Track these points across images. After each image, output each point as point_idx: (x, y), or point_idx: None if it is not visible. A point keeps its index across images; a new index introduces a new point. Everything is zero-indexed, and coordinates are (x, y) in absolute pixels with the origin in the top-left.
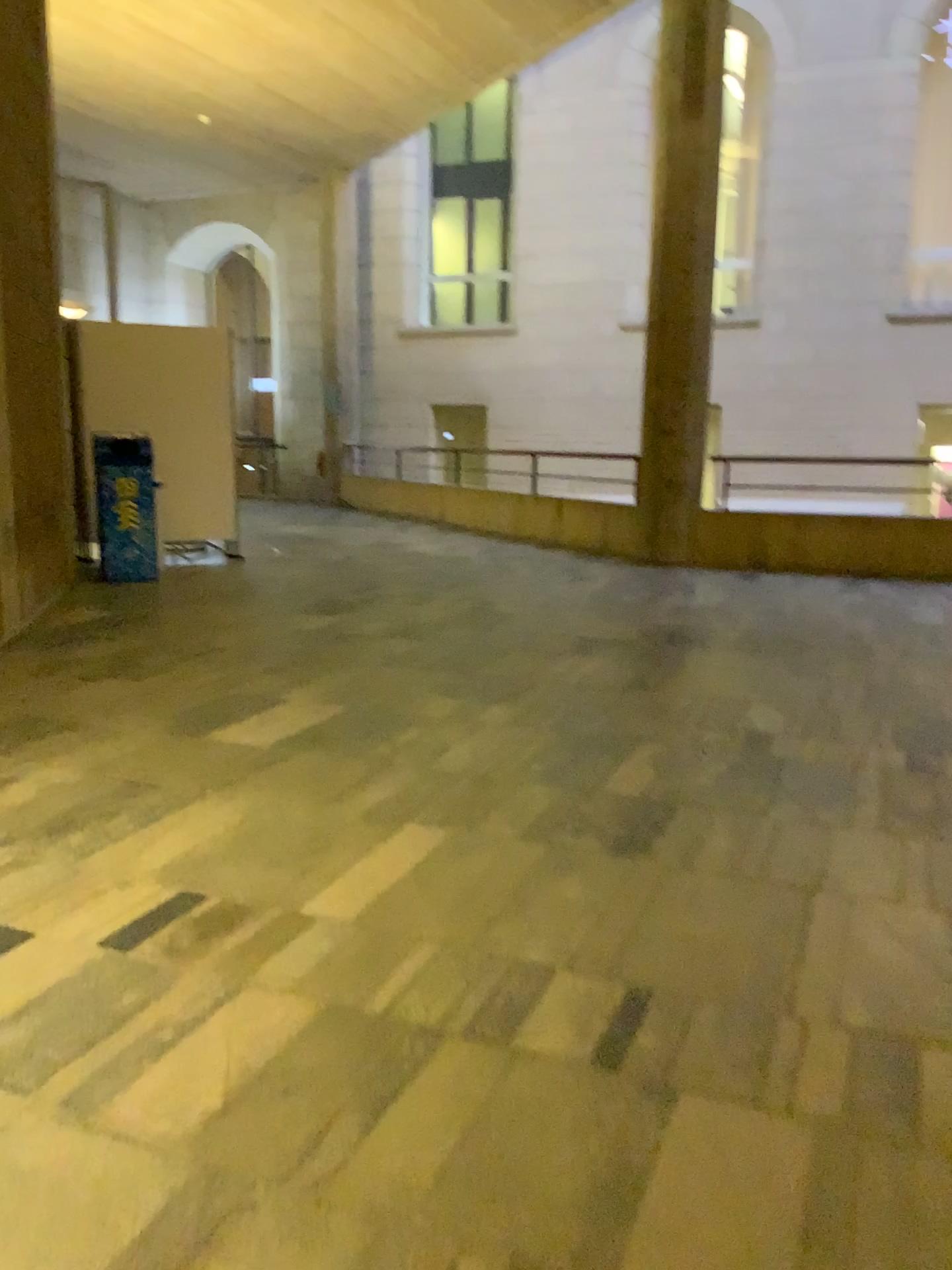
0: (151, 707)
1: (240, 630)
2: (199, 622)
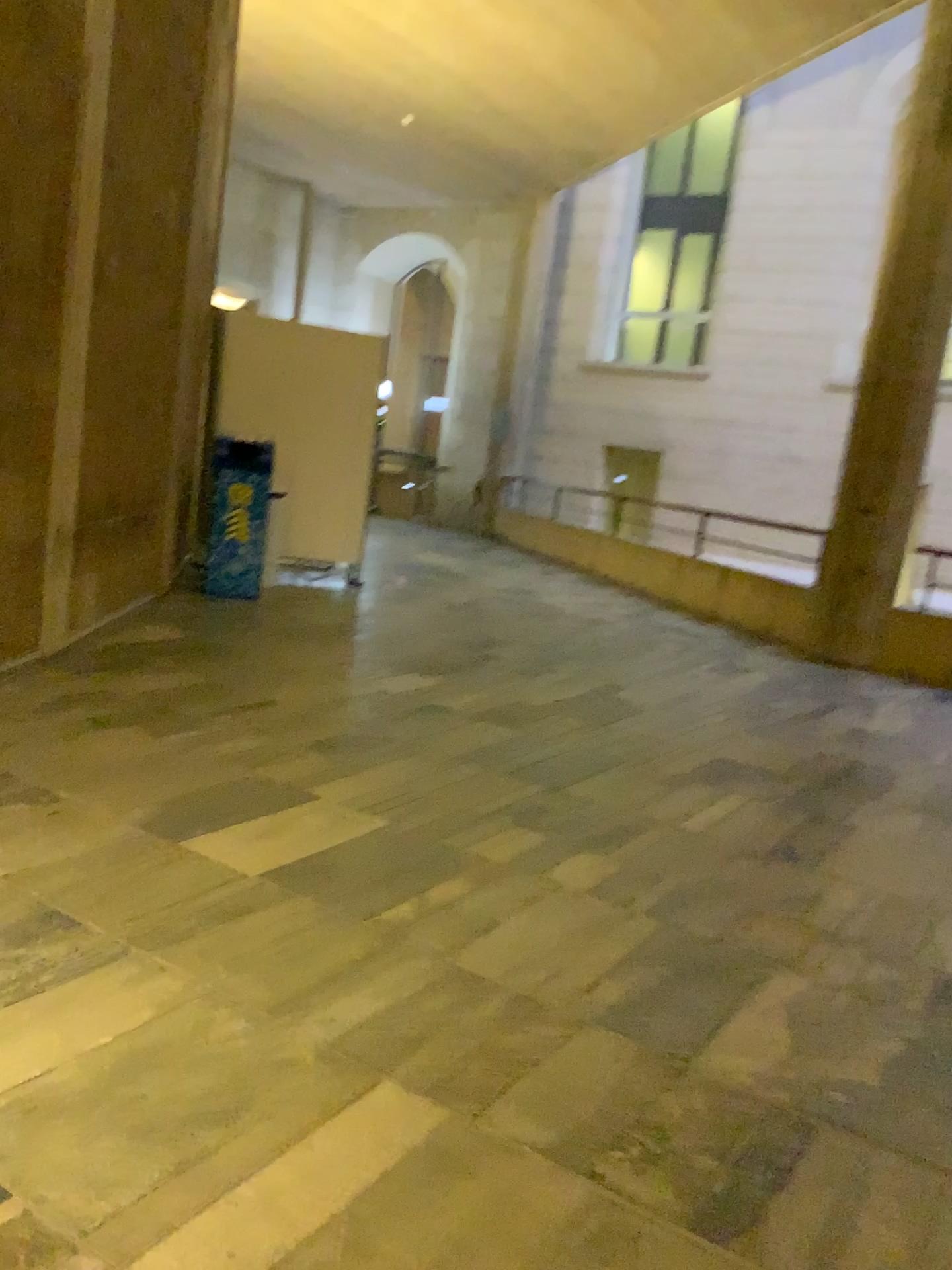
0: (144, 781)
1: (306, 683)
2: (267, 664)
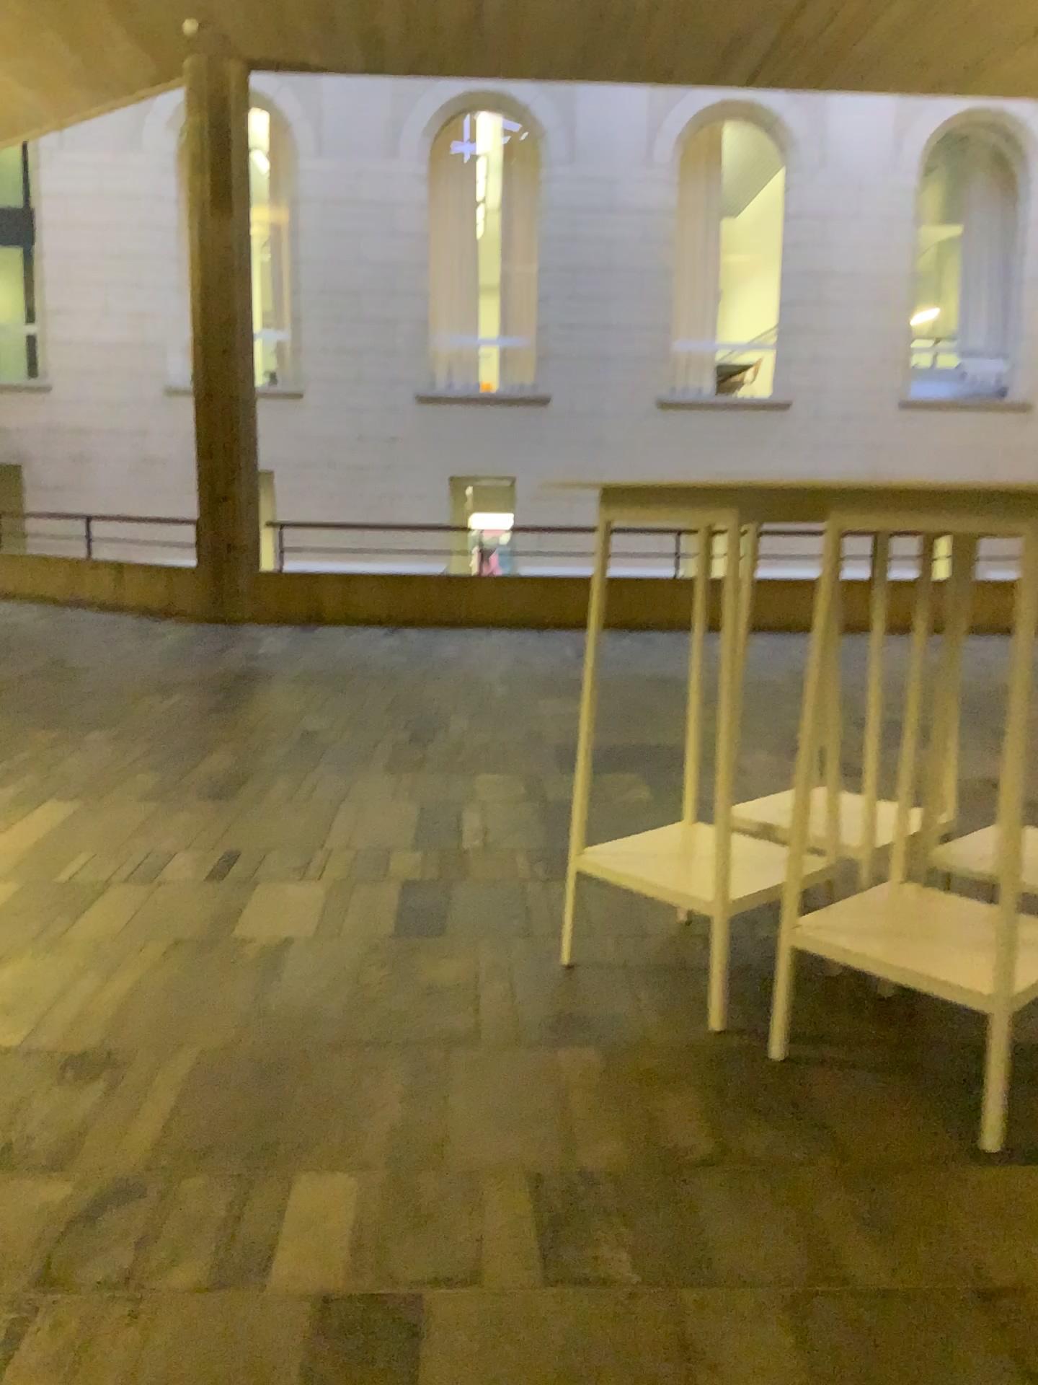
0: None
1: None
2: None
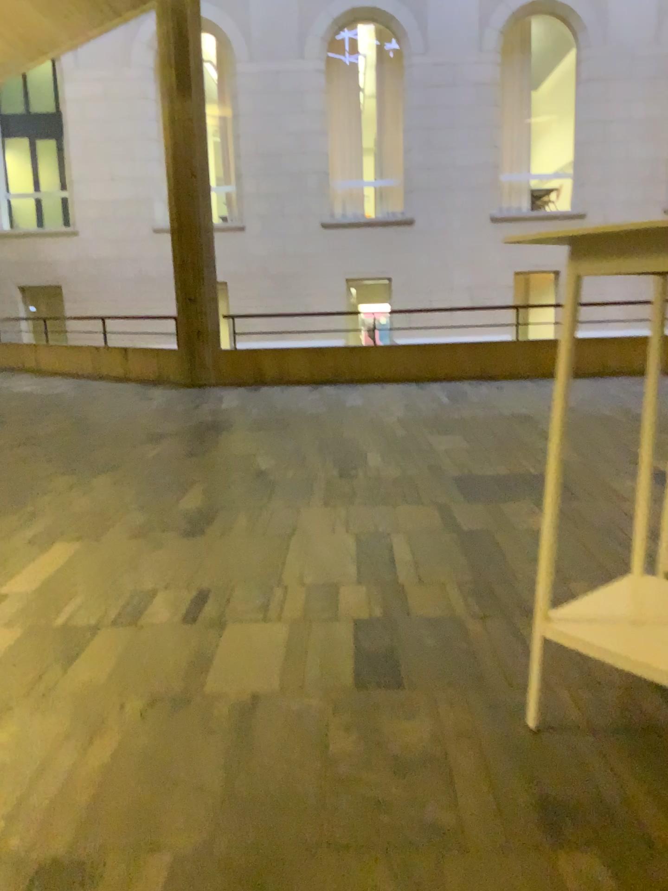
0: None
1: None
2: None
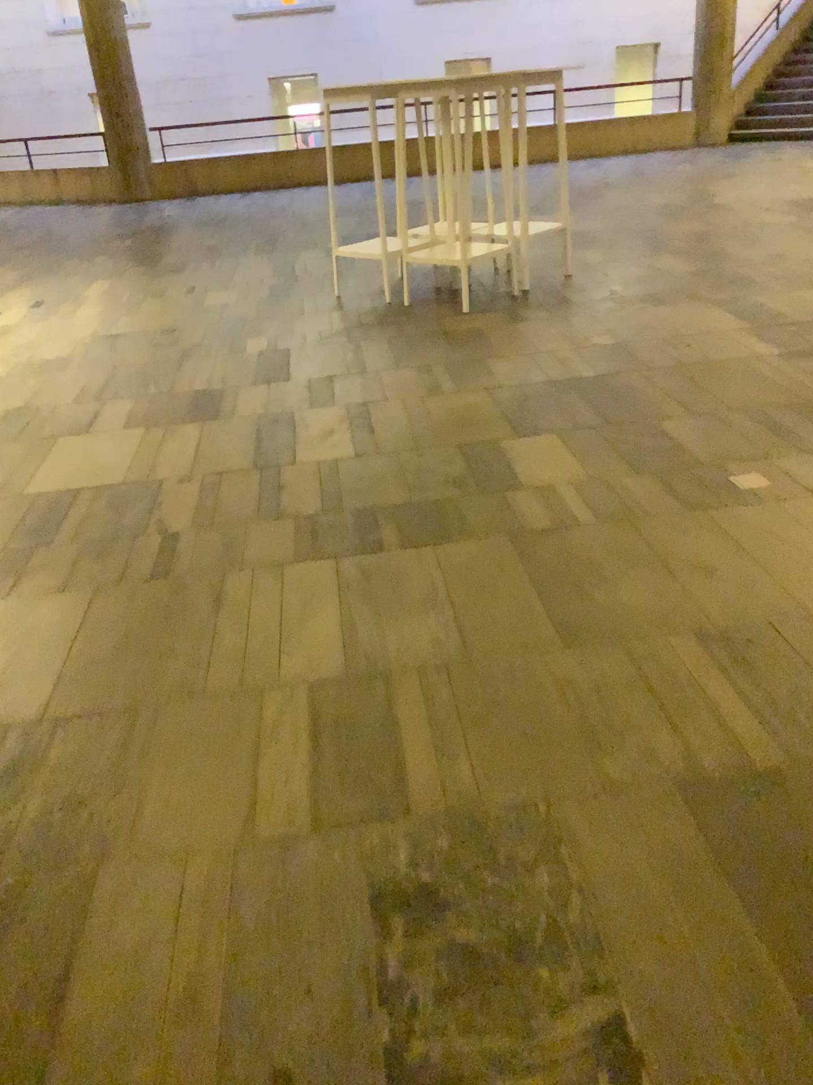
0: None
1: None
2: None
